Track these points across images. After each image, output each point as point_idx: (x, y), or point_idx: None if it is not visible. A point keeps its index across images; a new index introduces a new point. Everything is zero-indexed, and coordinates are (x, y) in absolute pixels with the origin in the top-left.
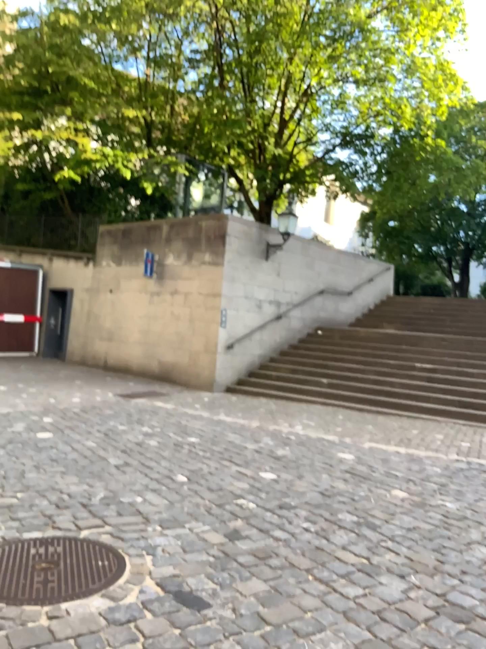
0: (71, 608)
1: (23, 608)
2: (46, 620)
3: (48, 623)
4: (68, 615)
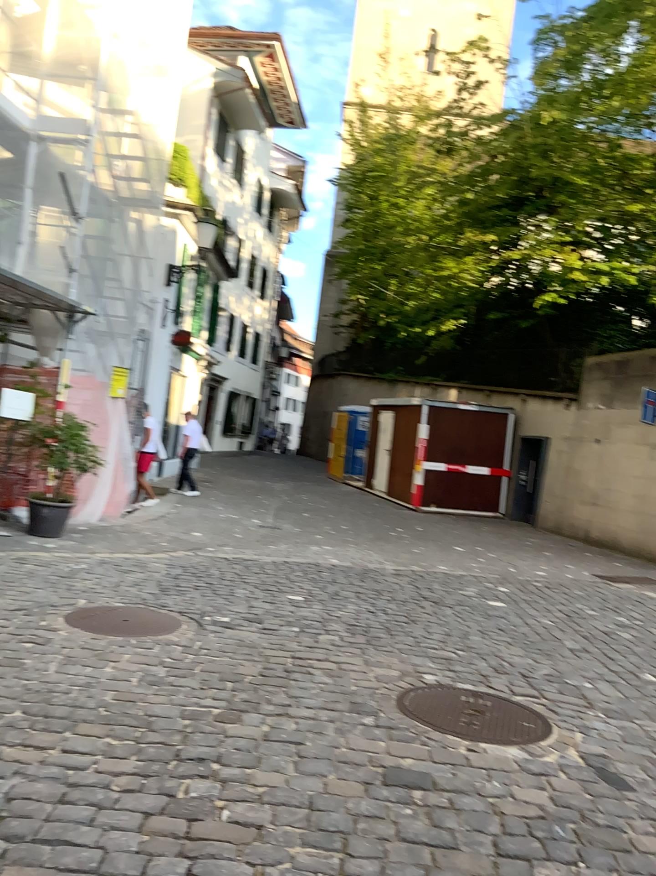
0: (490, 750)
1: (448, 737)
2: (467, 751)
3: (468, 754)
4: (486, 754)
